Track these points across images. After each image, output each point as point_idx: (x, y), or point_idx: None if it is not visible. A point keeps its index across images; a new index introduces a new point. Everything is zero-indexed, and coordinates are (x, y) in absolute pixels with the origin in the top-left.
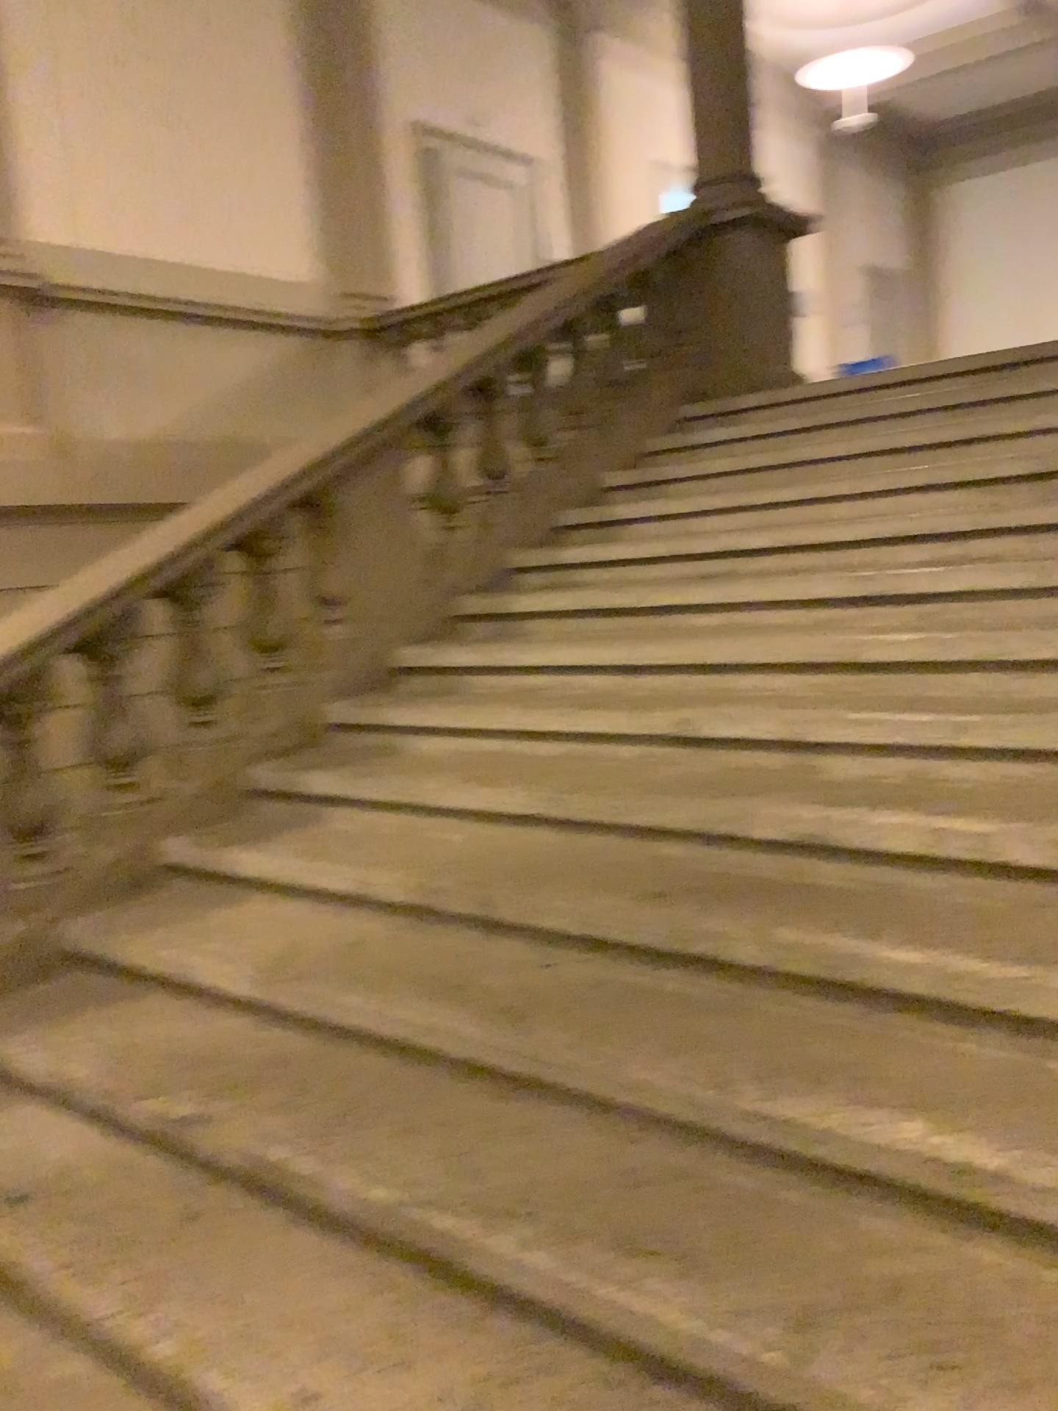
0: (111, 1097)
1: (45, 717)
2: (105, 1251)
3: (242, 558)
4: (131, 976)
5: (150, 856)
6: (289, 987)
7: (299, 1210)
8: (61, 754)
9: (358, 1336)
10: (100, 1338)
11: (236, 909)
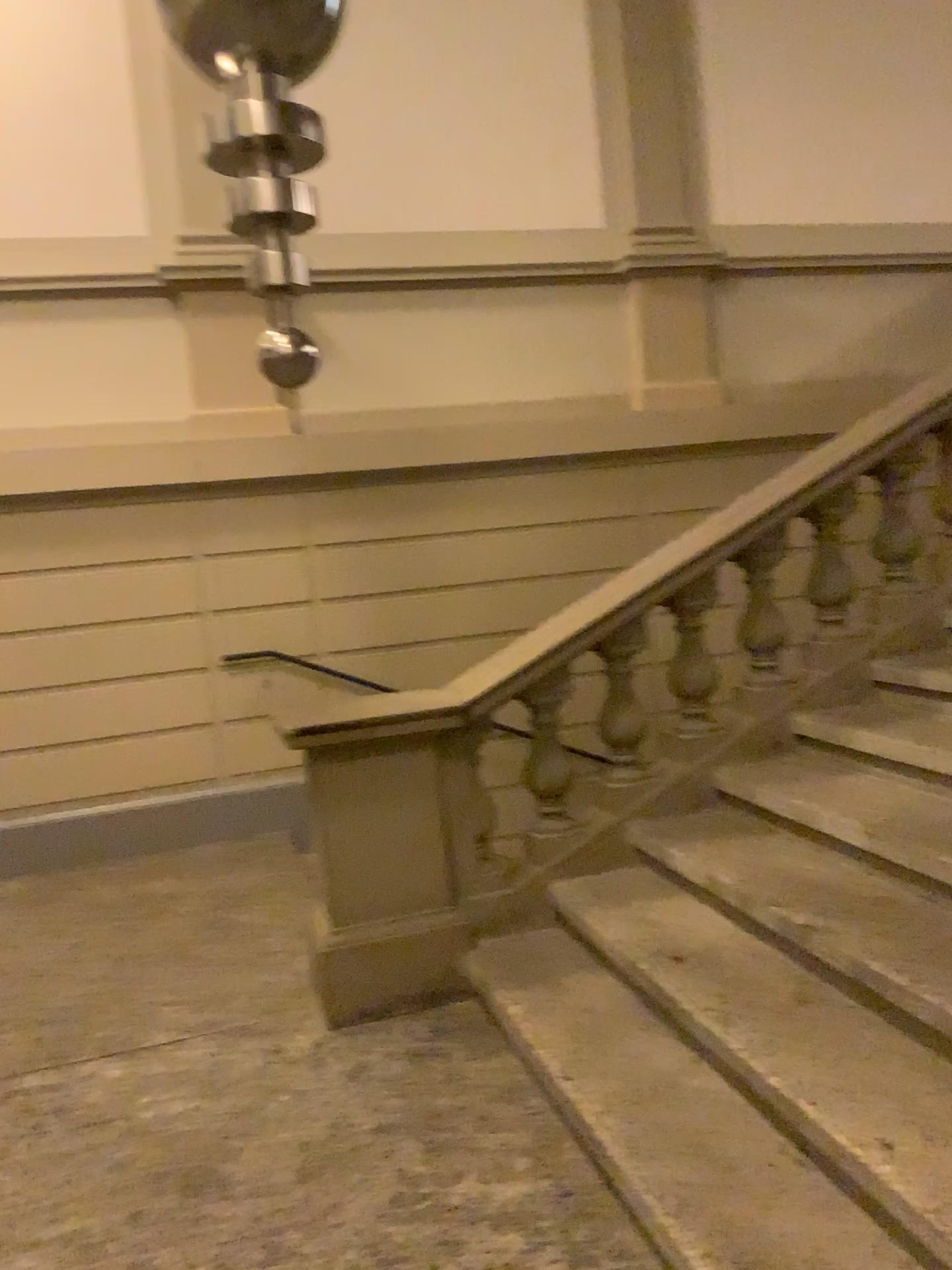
0: (742, 900)
1: (705, 609)
2: (733, 1005)
3: (871, 482)
4: (761, 815)
5: (780, 726)
6: (891, 841)
7: (887, 1011)
8: (715, 640)
9: (930, 1114)
10: (729, 1059)
11: (849, 775)
